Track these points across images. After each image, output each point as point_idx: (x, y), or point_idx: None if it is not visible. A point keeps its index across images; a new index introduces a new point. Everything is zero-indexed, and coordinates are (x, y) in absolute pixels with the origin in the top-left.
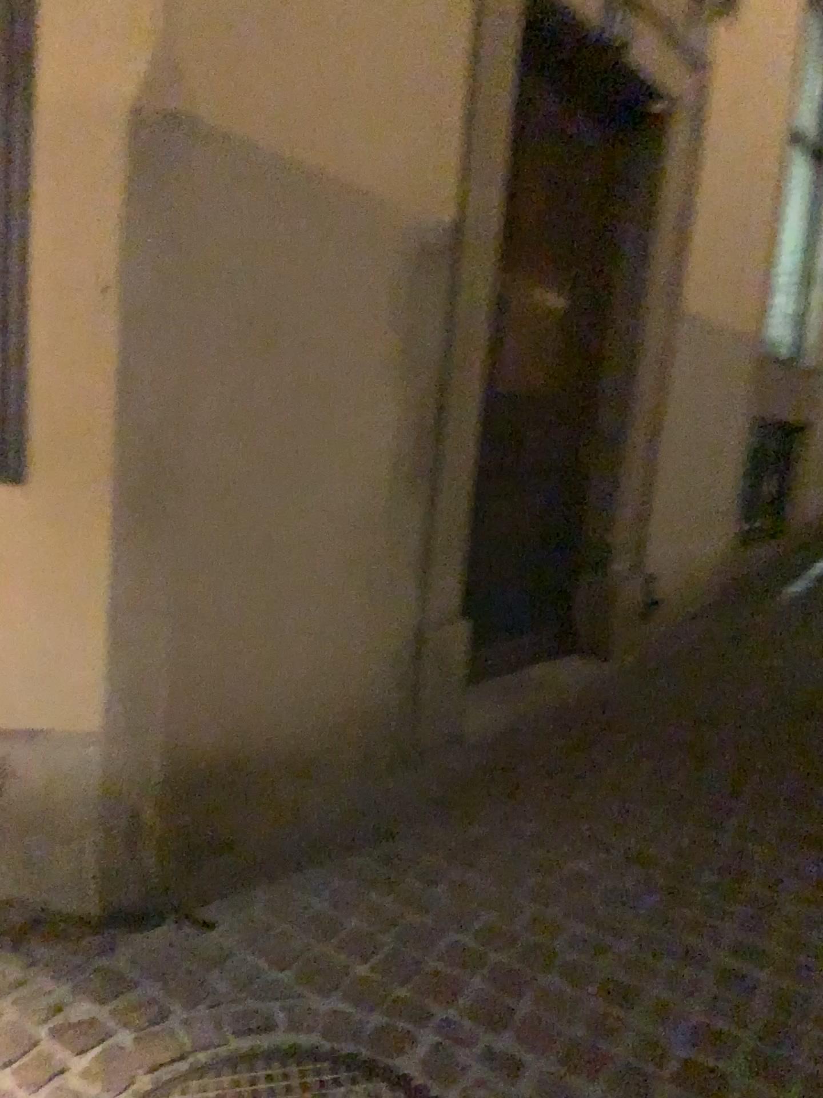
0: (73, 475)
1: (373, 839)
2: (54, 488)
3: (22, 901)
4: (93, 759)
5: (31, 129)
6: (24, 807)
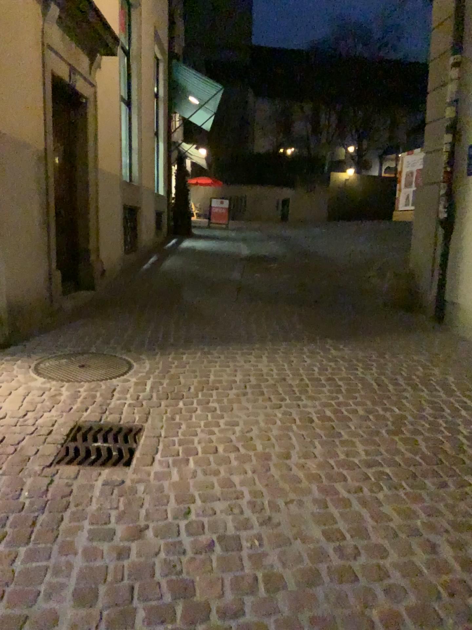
0: None
1: (55, 326)
2: None
3: None
4: None
5: None
6: None
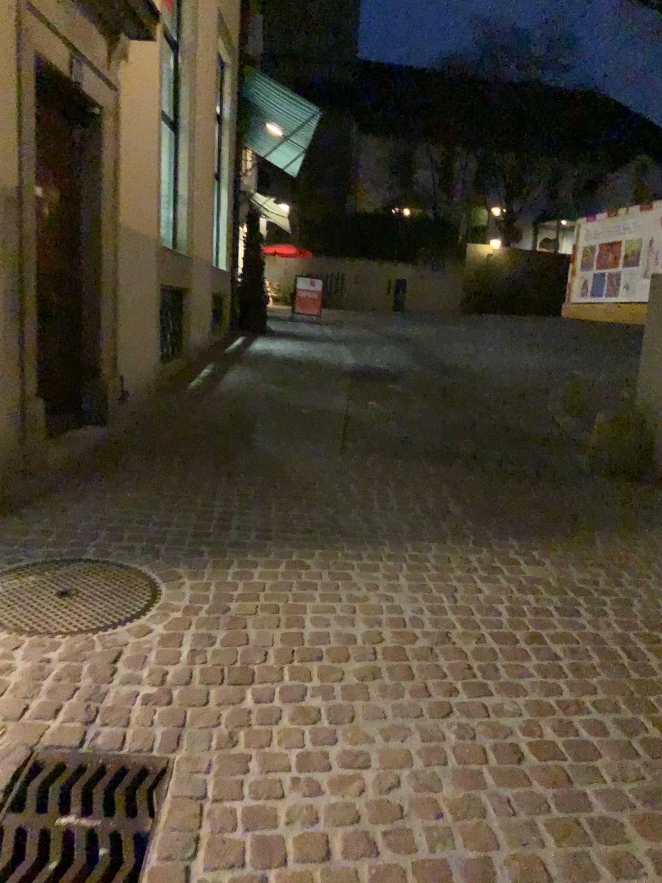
0: None
1: (27, 502)
2: None
3: None
4: None
5: None
6: None
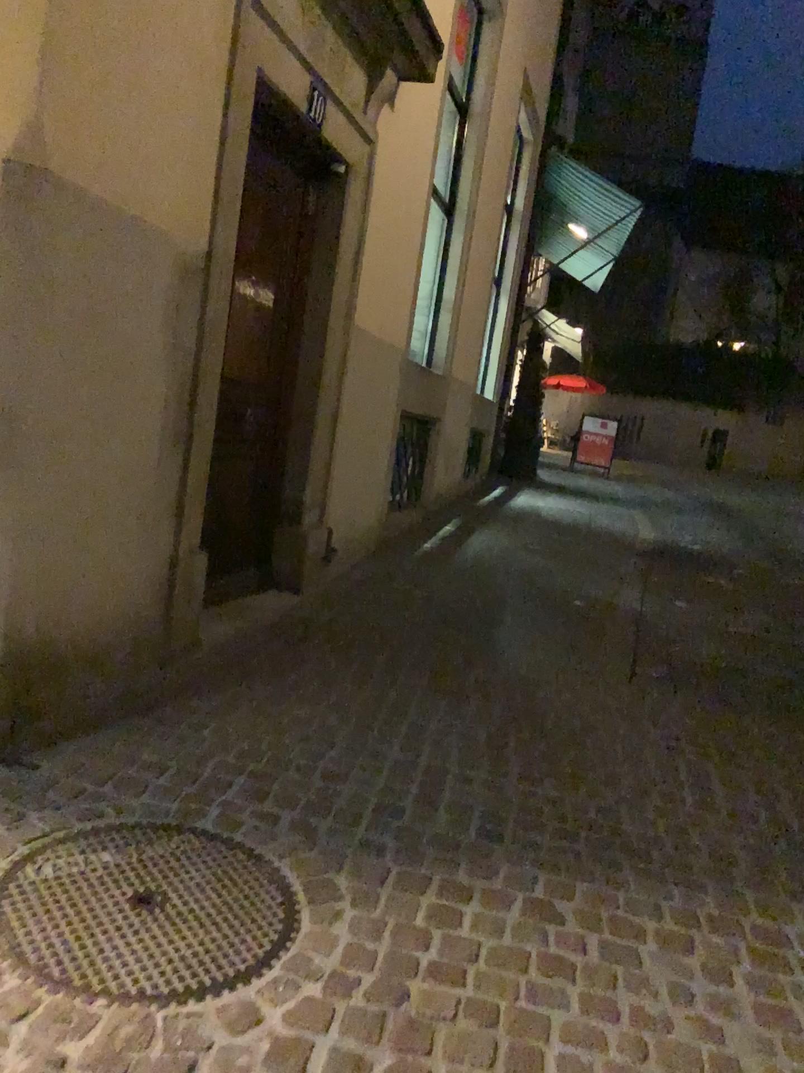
0: None
1: (149, 707)
2: None
3: None
4: None
5: None
6: None
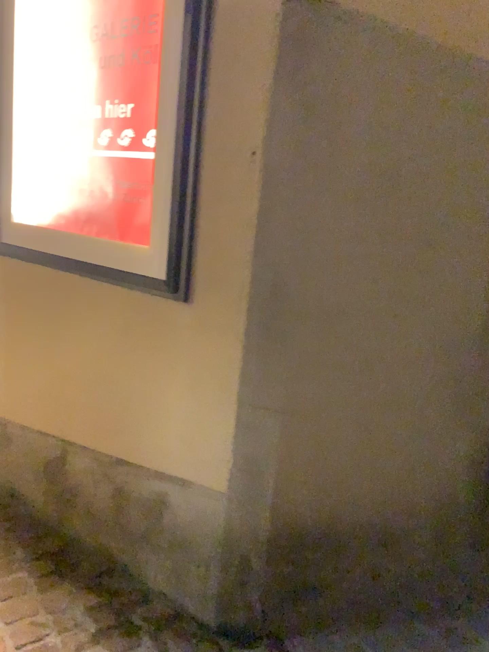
0: (219, 297)
1: (438, 614)
2: (205, 306)
3: (167, 596)
4: (219, 510)
5: (208, 28)
6: (173, 531)
